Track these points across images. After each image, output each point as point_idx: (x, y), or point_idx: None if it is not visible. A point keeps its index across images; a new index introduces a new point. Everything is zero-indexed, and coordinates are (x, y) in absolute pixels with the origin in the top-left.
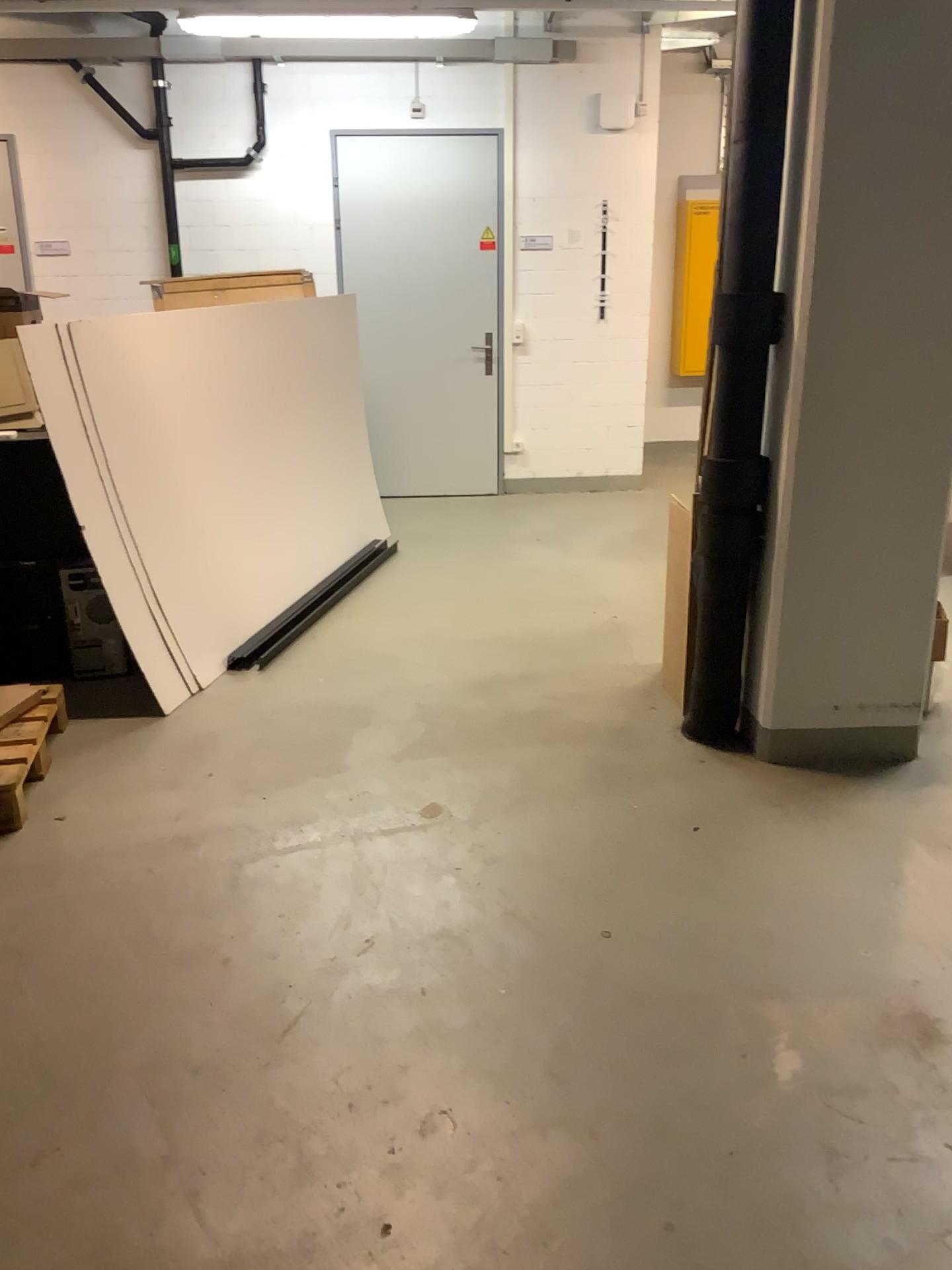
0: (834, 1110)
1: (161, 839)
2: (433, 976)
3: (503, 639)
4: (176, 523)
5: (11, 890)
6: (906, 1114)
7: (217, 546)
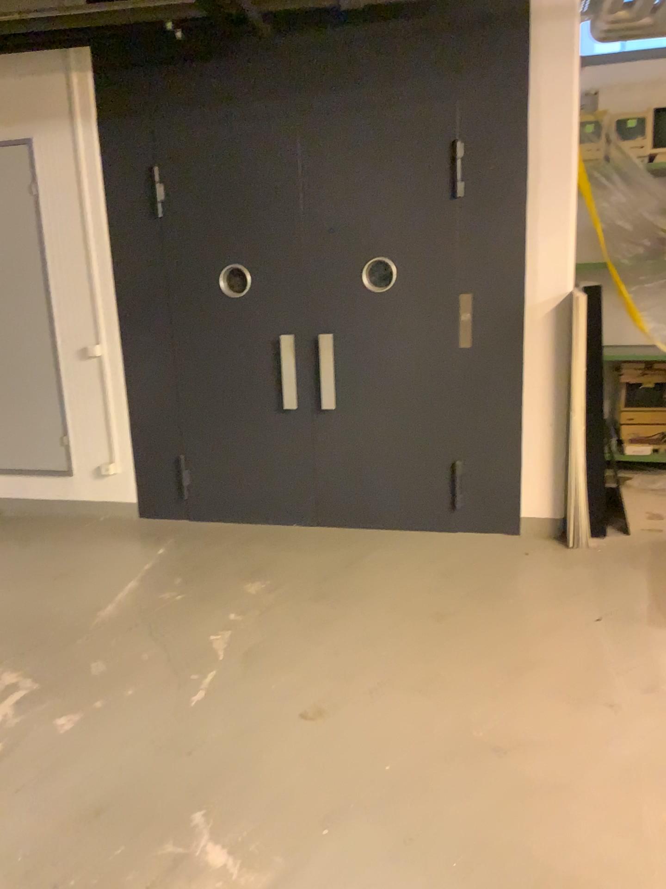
0: (165, 853)
1: (664, 684)
2: (426, 751)
3: None
4: None
5: (614, 634)
6: (126, 884)
7: None
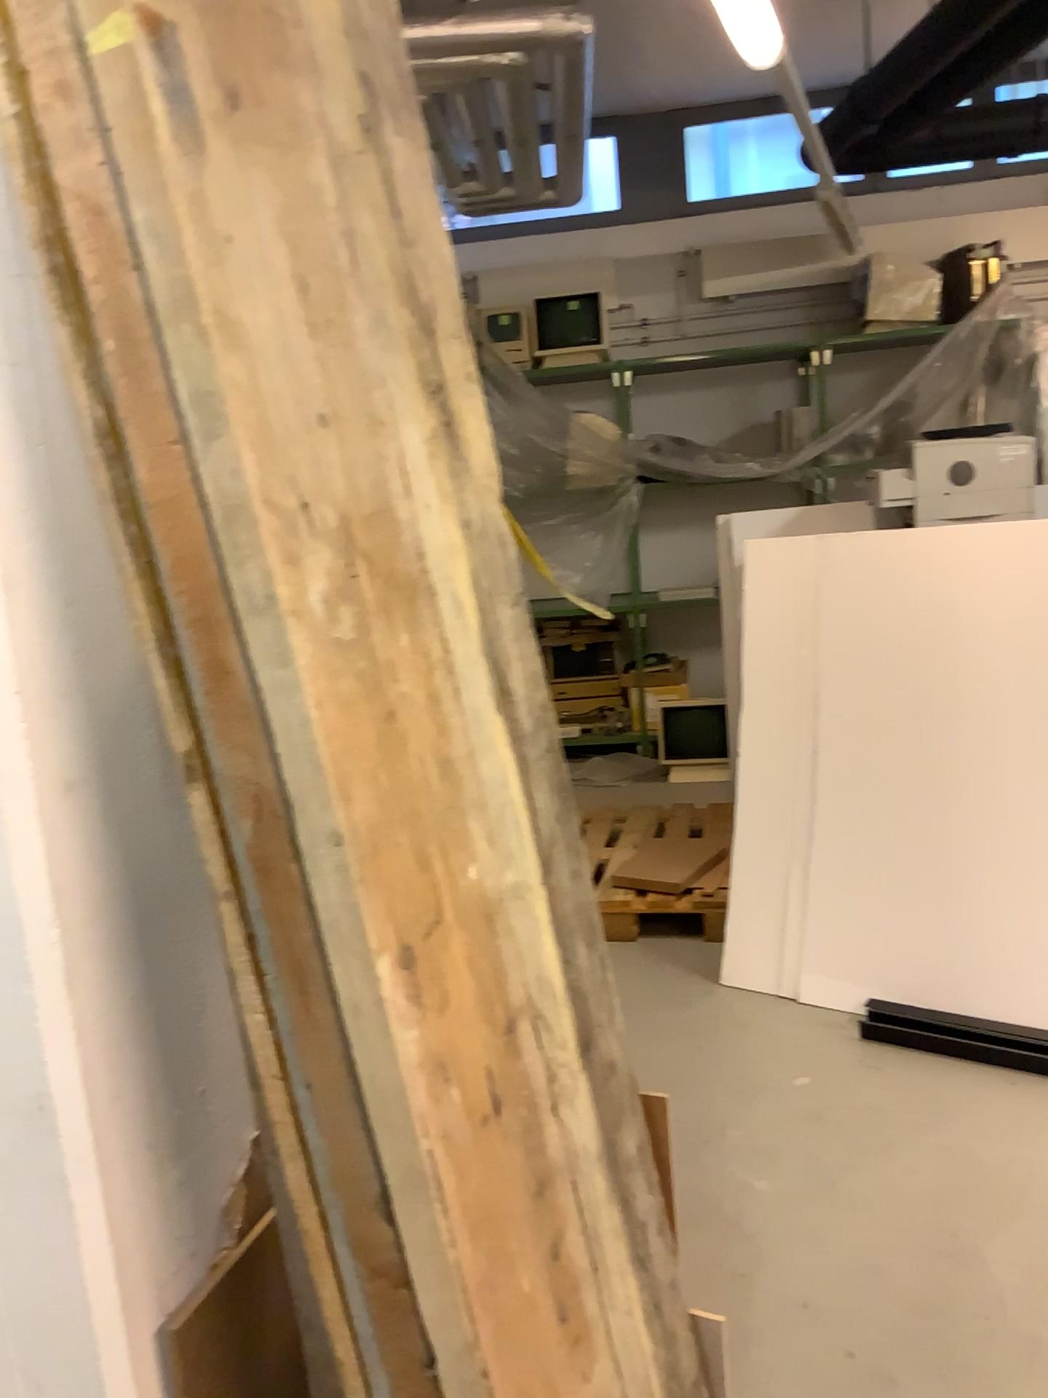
0: None
1: None
2: None
3: (969, 1294)
4: (921, 807)
5: None
6: None
7: (1005, 873)
